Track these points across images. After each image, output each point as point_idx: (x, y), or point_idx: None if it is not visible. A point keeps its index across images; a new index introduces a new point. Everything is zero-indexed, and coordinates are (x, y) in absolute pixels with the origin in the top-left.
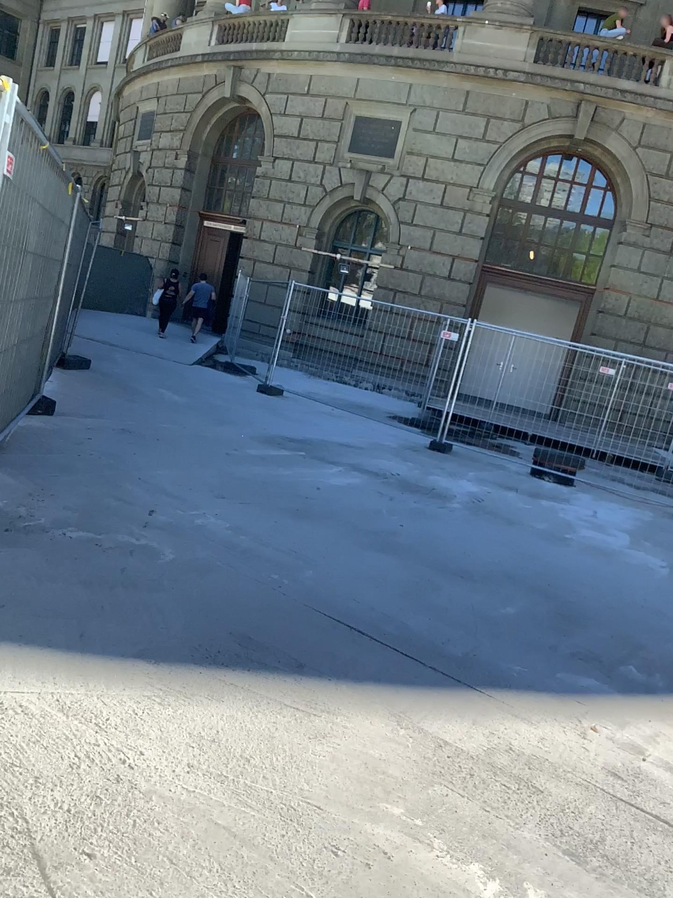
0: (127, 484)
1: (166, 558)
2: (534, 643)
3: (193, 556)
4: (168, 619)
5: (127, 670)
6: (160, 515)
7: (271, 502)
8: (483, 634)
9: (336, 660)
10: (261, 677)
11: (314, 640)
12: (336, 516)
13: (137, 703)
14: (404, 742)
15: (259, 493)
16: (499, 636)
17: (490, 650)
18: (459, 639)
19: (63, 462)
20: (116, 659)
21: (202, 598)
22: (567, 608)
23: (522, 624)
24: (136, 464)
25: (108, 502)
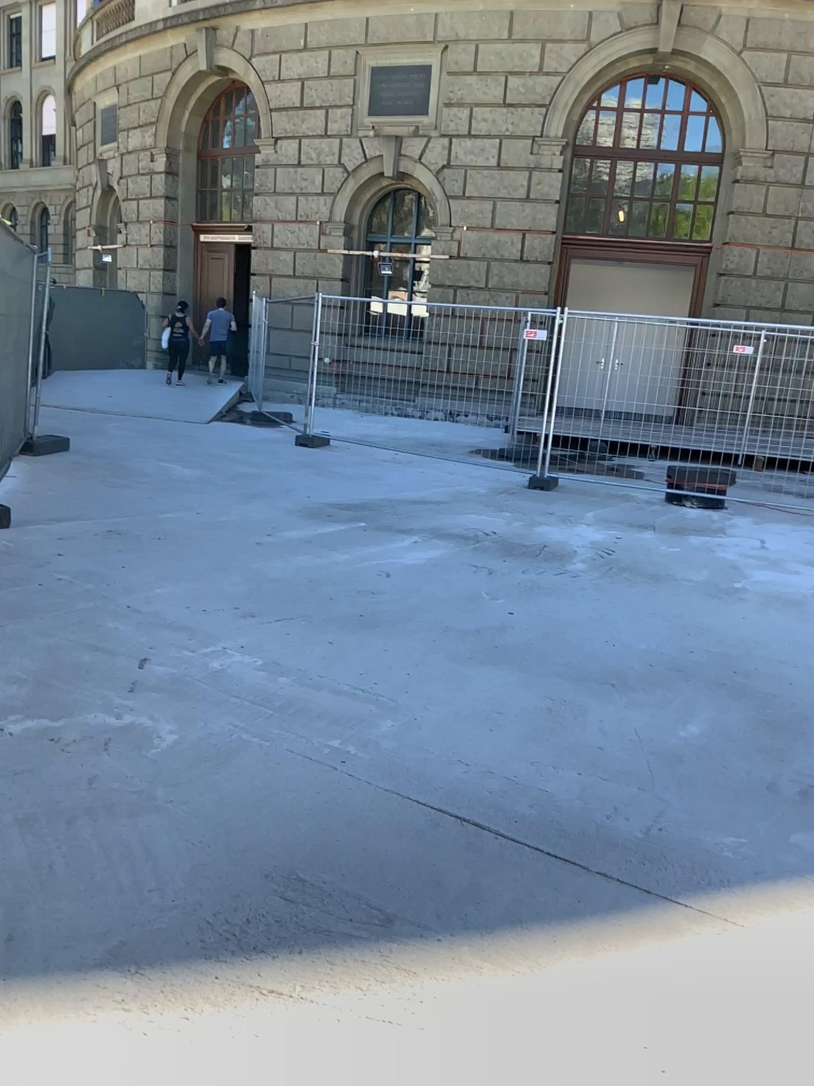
0: (107, 622)
1: (163, 742)
2: (740, 785)
3: (206, 728)
4: (163, 866)
5: (84, 1002)
6: (157, 667)
7: (321, 611)
8: (661, 783)
9: (442, 892)
10: (322, 959)
11: (404, 856)
12: (416, 617)
13: (99, 1078)
14: (578, 1054)
15: (304, 600)
16: (685, 784)
17: (678, 813)
18: (628, 802)
19: (14, 602)
20: (67, 980)
21: (220, 810)
22: (770, 710)
23: (713, 751)
24: (123, 587)
25: (76, 658)
